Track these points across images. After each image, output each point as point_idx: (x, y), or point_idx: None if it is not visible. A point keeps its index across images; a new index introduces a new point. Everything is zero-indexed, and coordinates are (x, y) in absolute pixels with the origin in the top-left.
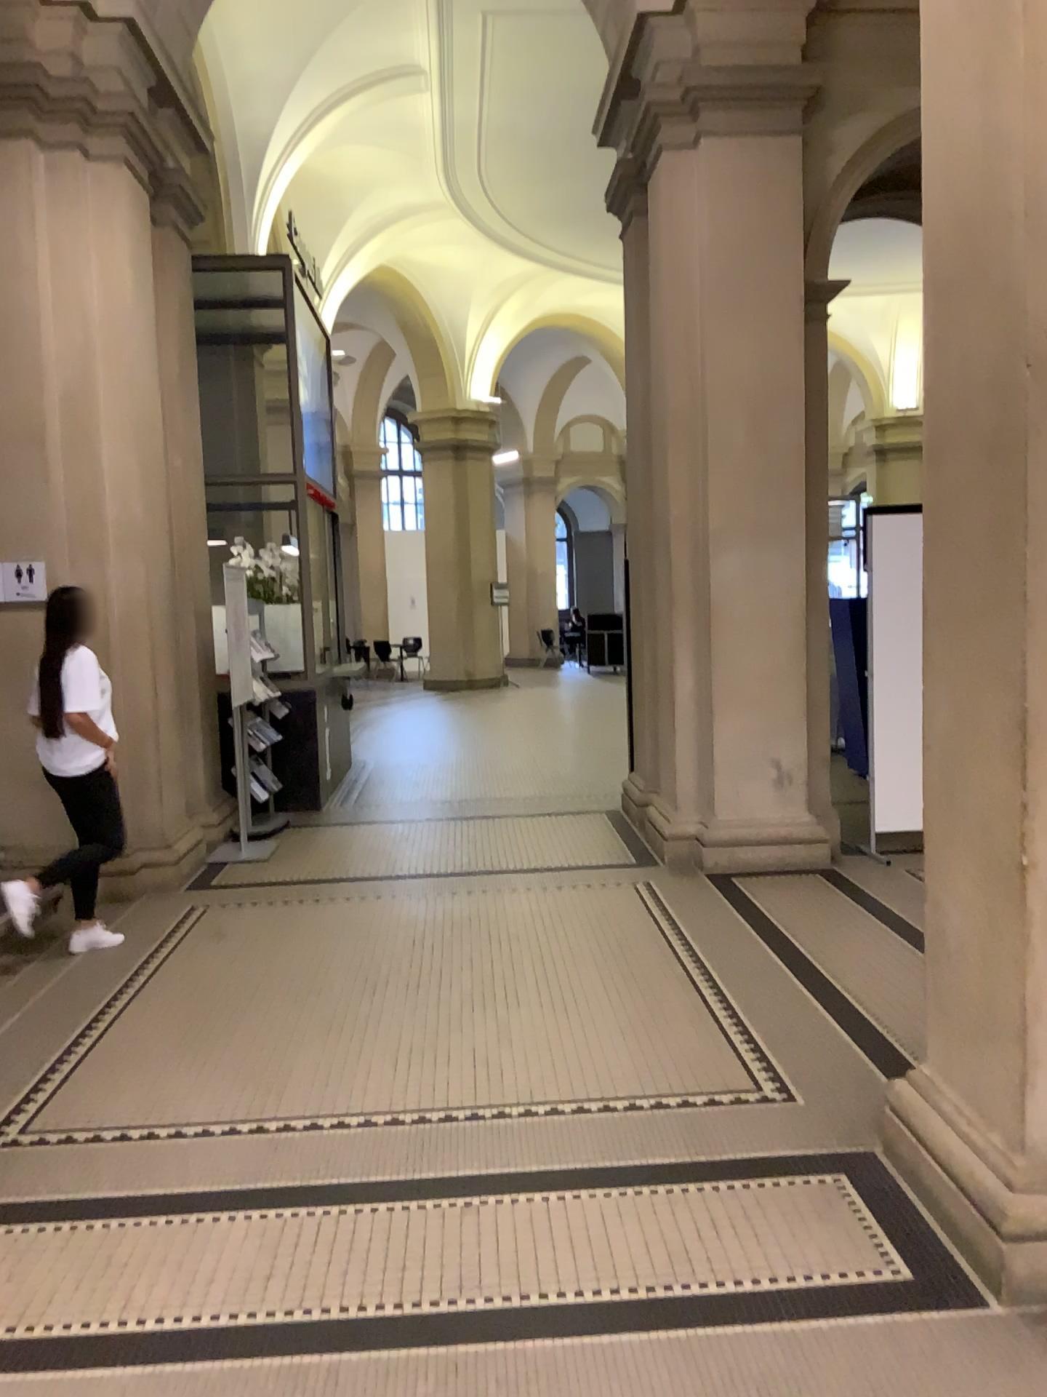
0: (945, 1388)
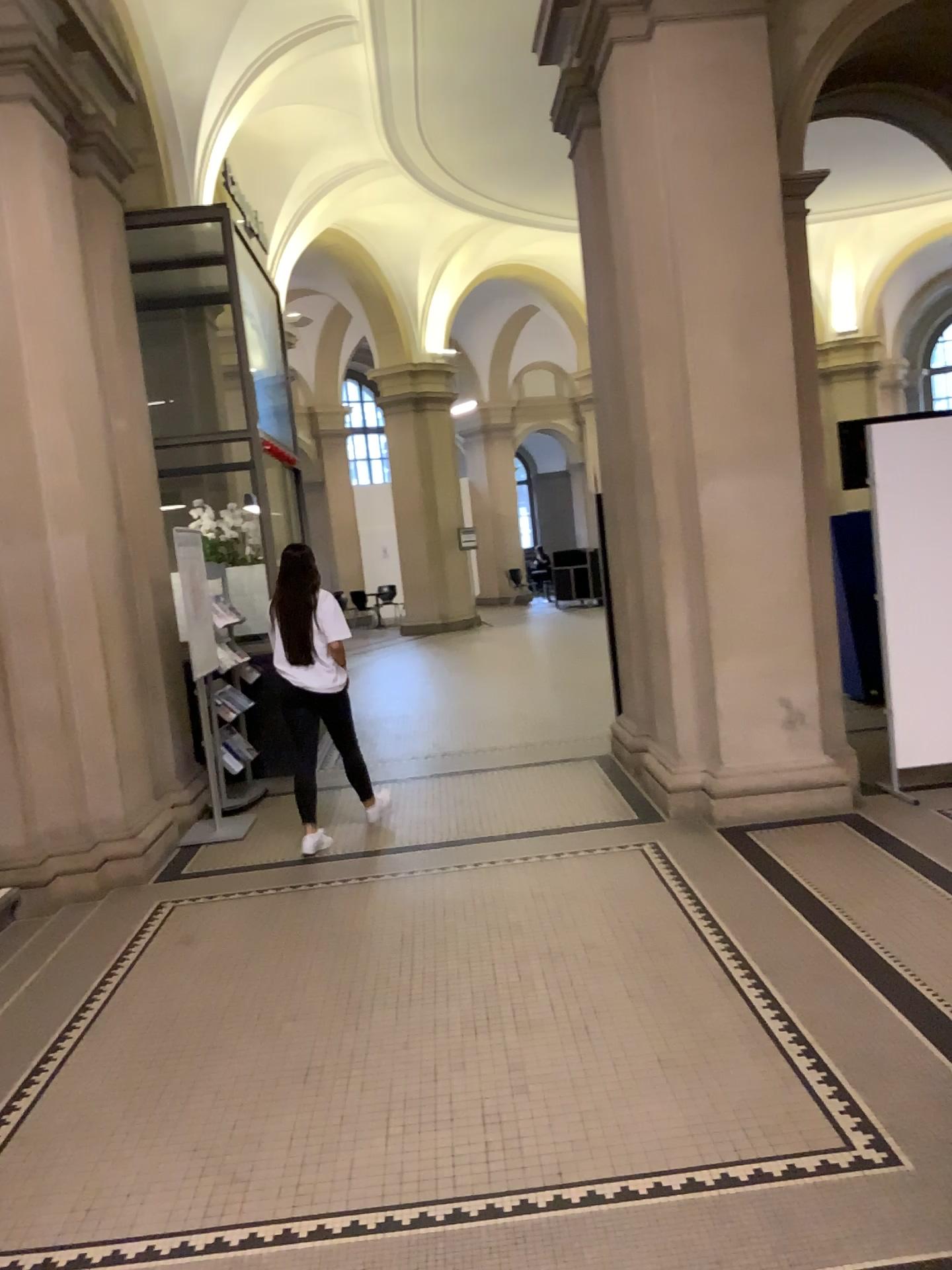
0: None
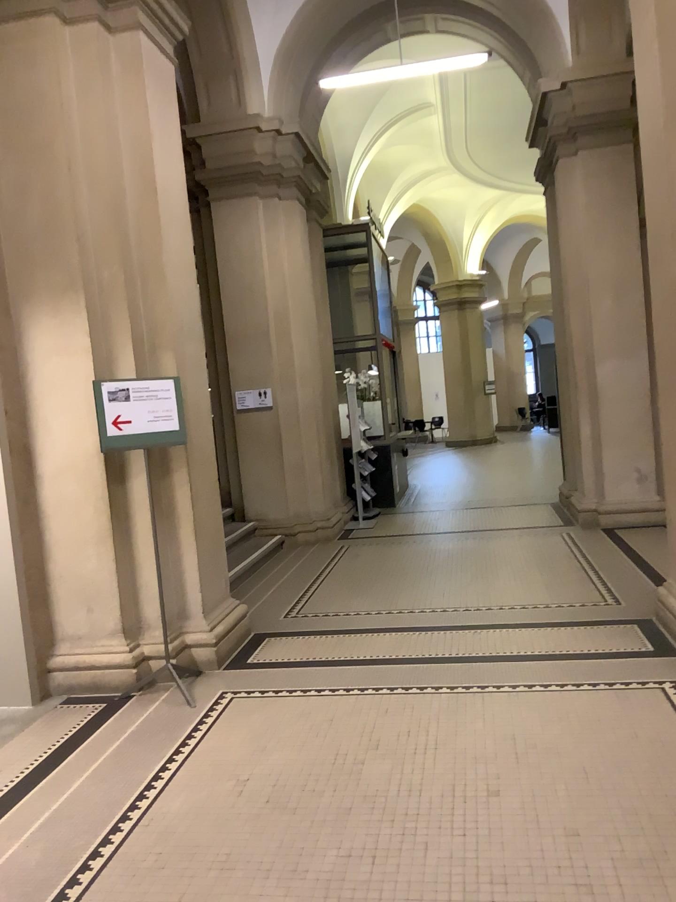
0: (652, 671)
